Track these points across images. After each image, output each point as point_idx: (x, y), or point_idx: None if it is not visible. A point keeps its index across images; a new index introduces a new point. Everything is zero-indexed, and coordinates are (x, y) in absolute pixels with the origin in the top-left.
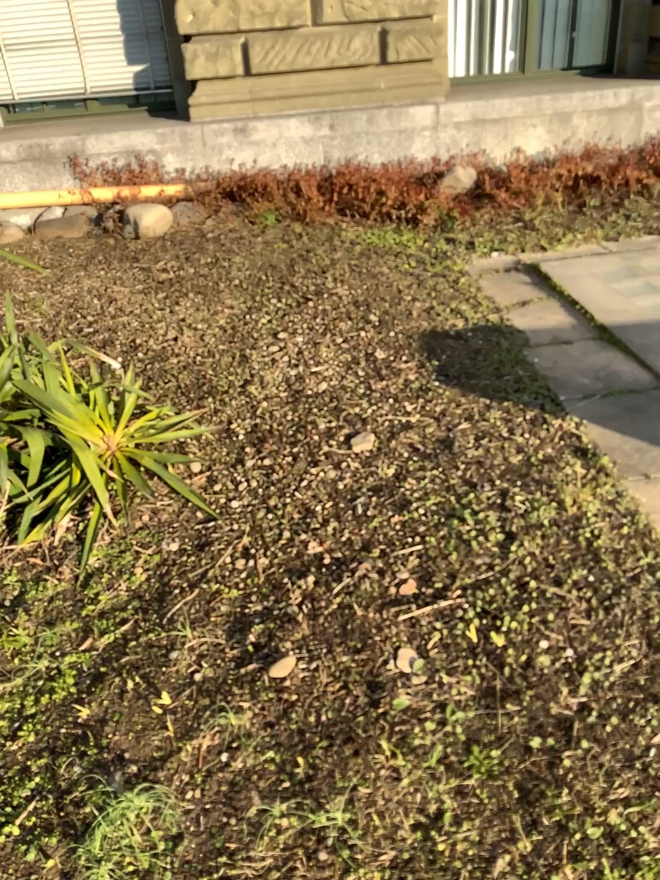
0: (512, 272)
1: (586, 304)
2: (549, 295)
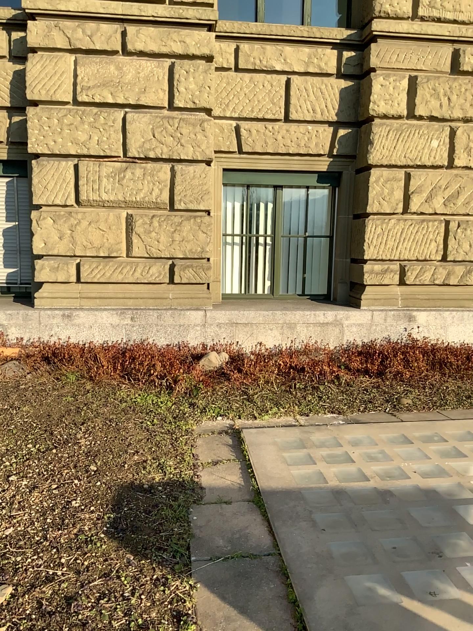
0: (221, 437)
1: (257, 470)
2: (237, 459)
